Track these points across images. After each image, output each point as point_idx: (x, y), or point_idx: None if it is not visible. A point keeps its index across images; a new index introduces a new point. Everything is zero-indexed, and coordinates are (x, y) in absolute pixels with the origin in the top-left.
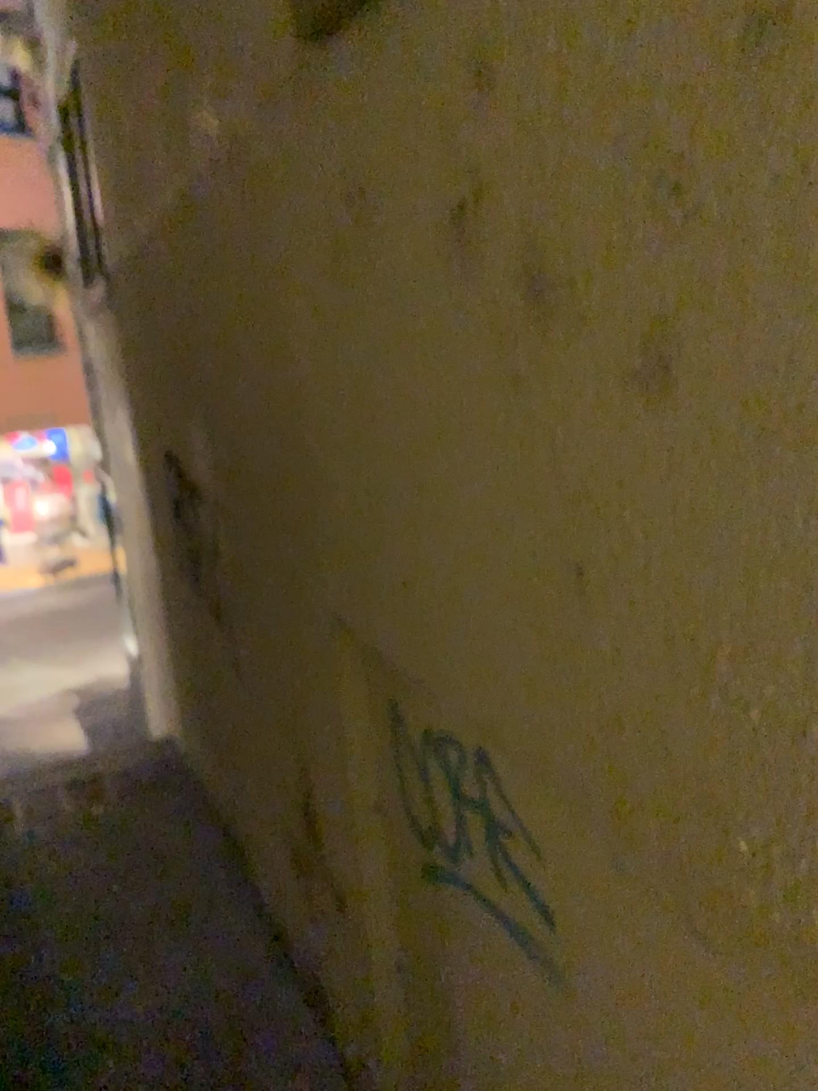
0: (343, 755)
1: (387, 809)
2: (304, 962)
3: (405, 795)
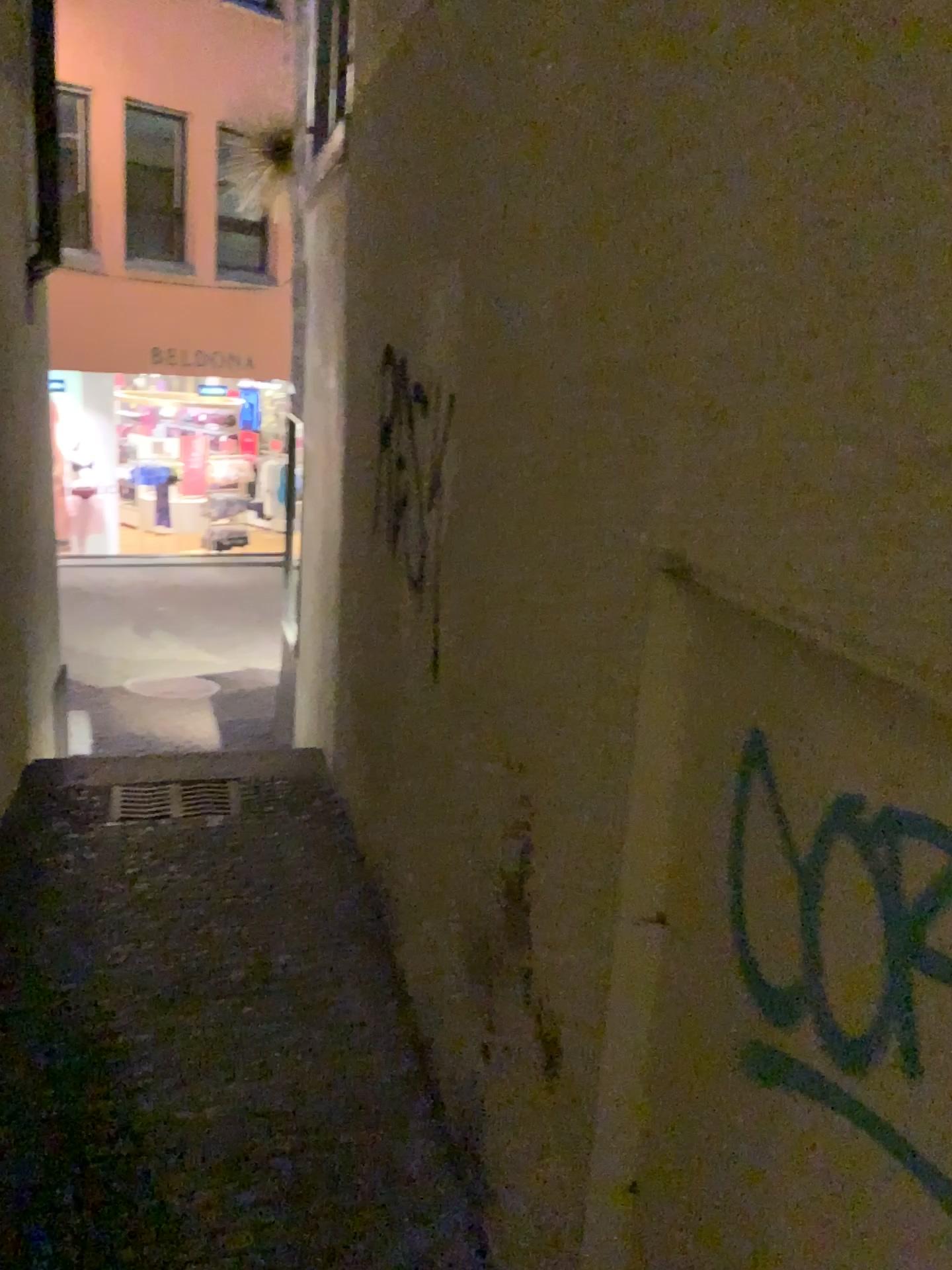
0: (619, 822)
1: (691, 934)
2: (459, 1111)
3: (743, 918)
